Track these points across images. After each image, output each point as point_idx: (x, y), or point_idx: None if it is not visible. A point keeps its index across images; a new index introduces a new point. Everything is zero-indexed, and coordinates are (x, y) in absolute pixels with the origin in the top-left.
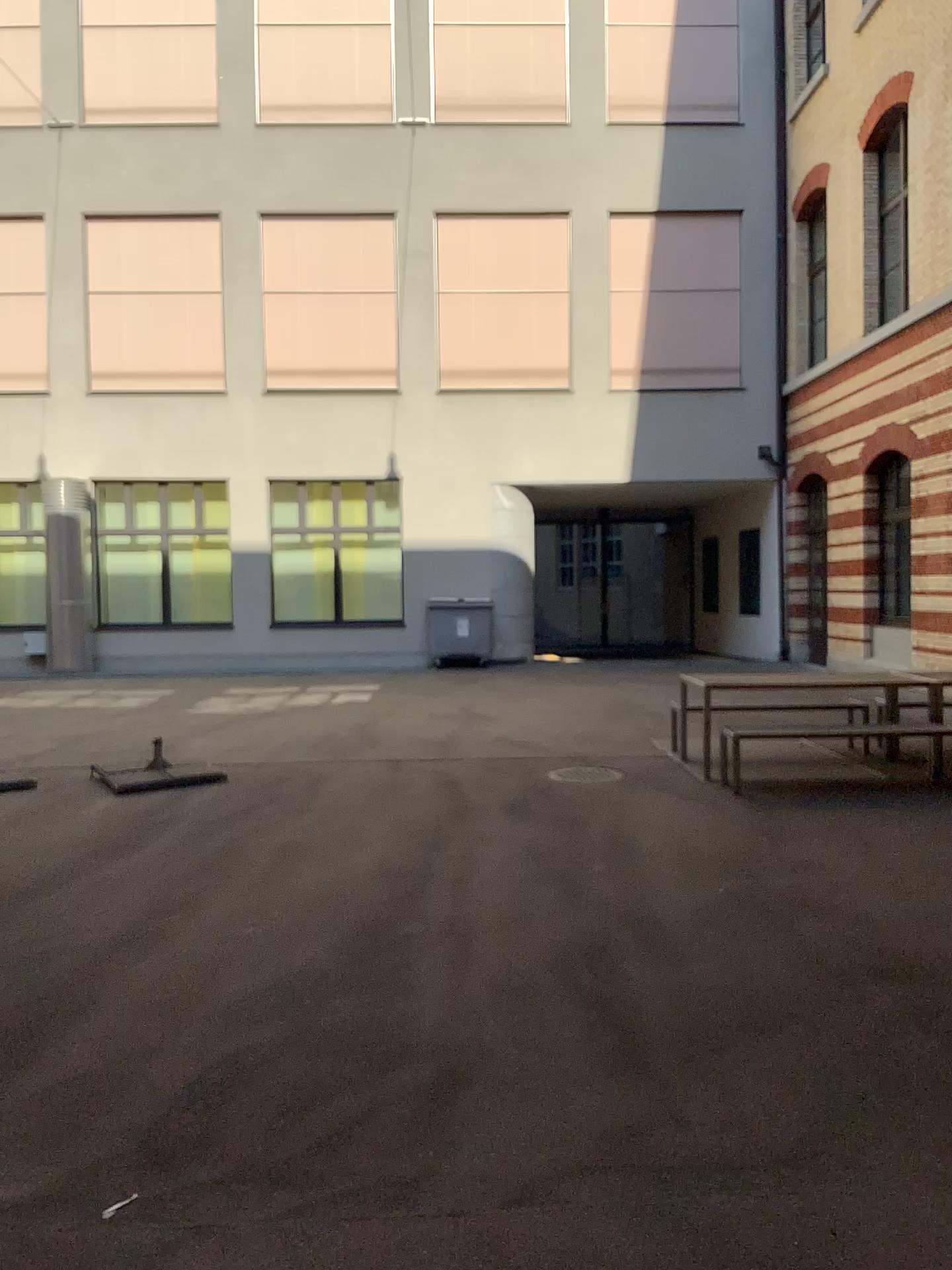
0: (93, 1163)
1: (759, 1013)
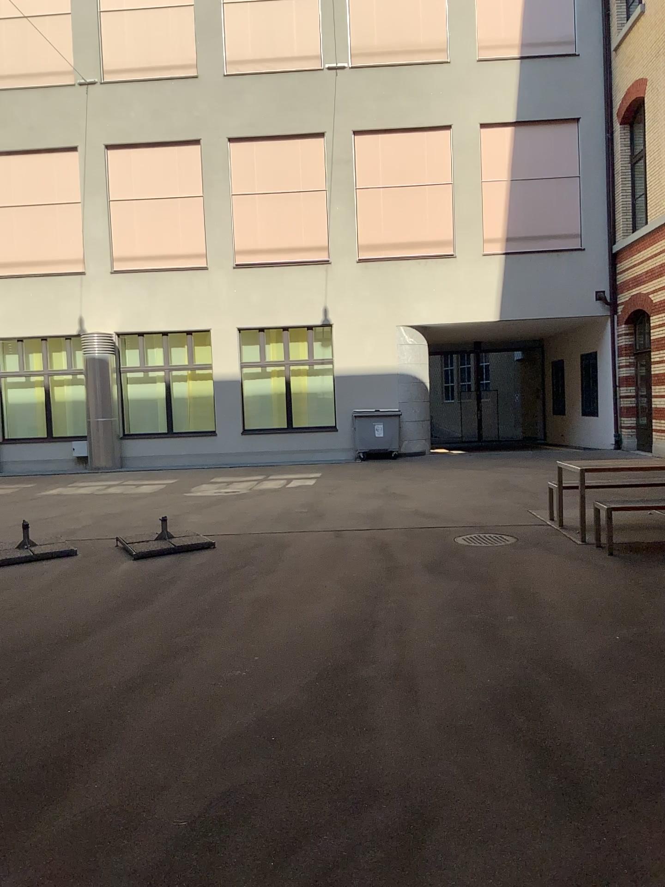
0: (107, 884)
1: (660, 745)
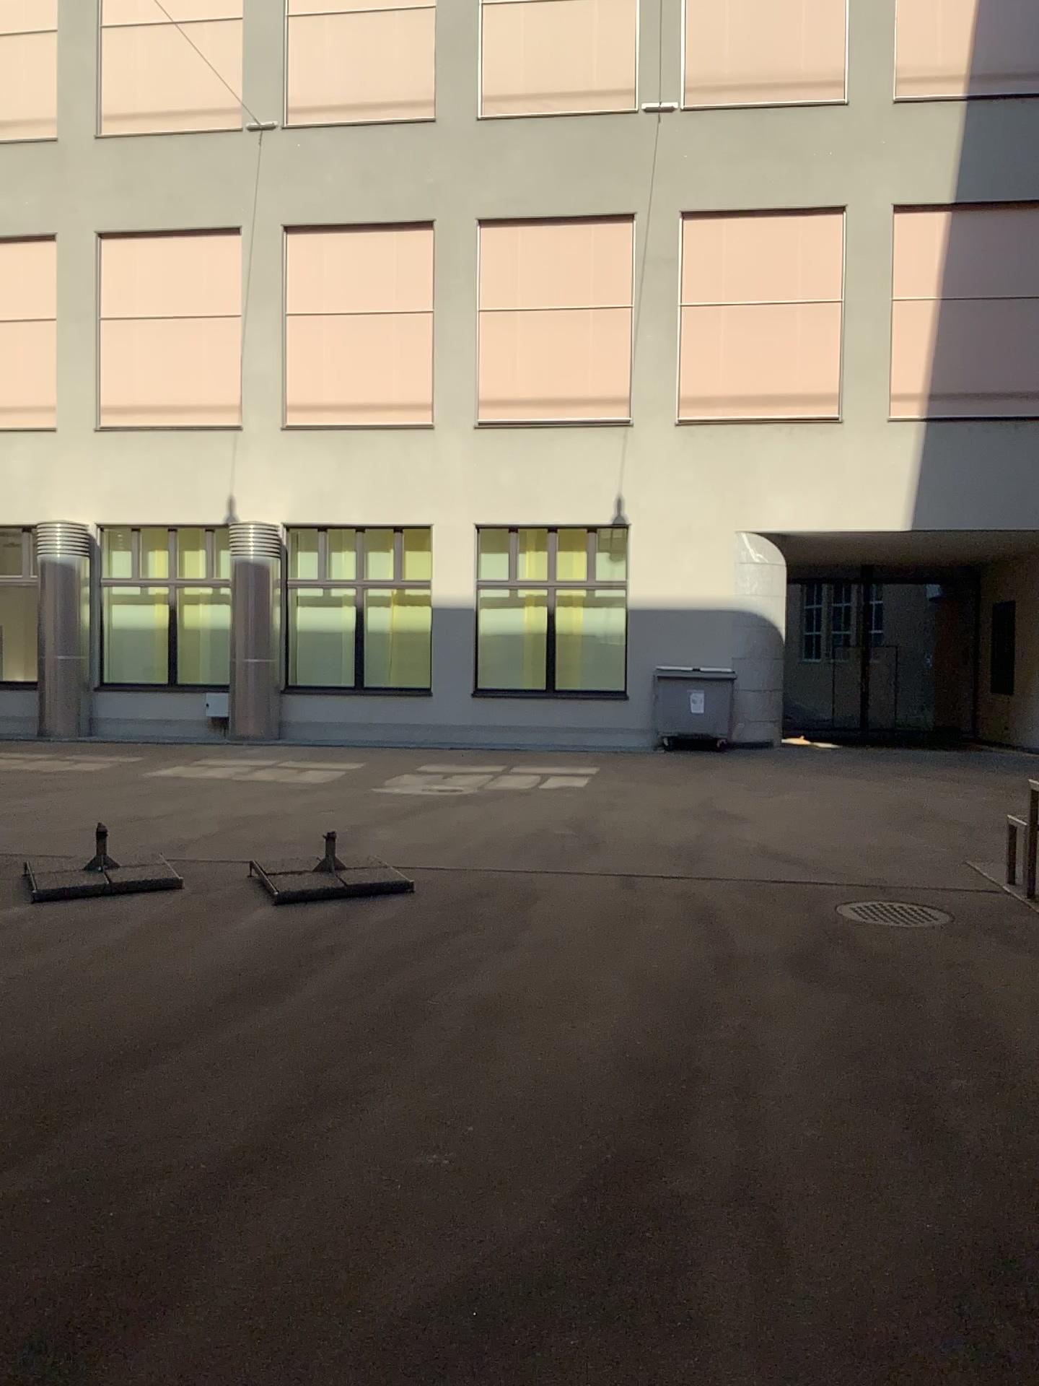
0: None
1: None
